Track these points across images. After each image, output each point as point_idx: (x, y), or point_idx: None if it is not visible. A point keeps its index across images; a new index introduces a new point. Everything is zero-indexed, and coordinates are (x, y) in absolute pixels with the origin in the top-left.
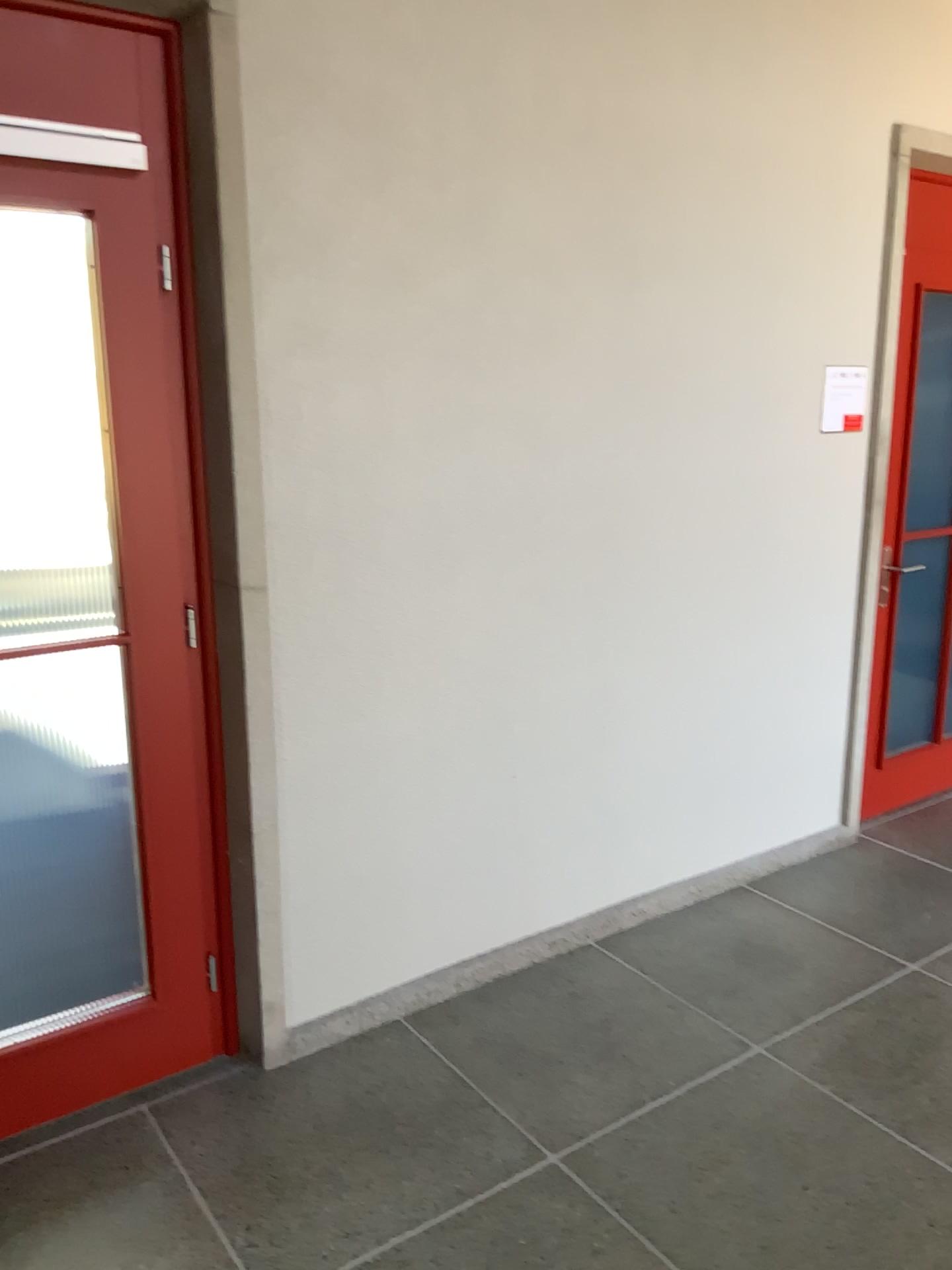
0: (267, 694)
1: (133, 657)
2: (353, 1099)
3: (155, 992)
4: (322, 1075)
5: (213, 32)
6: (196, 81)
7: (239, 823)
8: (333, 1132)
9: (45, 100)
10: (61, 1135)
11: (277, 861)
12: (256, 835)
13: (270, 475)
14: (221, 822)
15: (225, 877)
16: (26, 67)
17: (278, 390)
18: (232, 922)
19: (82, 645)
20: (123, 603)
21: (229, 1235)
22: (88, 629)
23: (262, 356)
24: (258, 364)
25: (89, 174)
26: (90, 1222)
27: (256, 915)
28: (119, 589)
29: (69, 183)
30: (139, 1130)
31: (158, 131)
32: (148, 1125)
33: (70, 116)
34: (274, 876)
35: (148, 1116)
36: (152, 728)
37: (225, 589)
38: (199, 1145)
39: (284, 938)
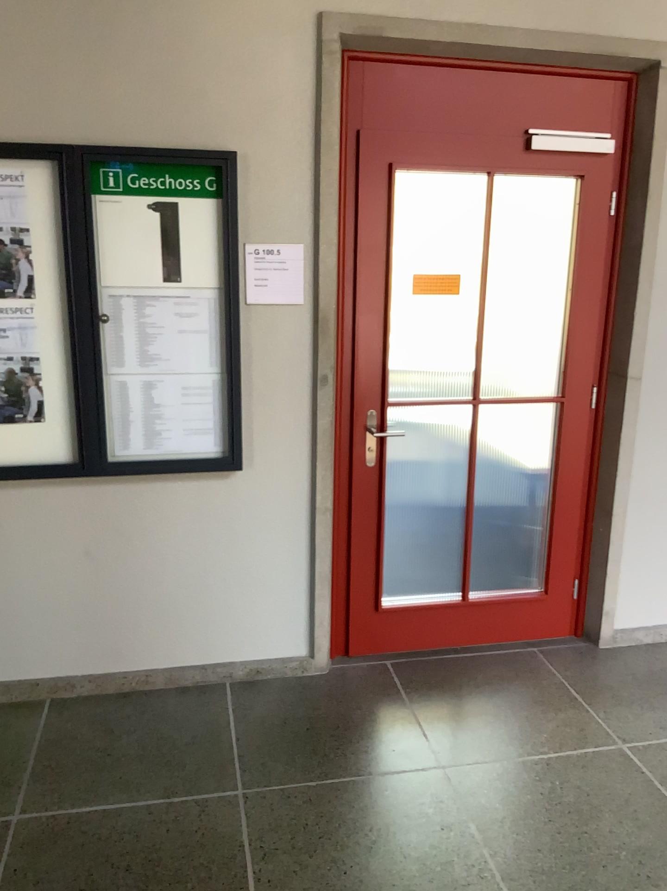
0: (632, 438)
1: (562, 410)
2: (655, 671)
3: (545, 591)
4: (634, 657)
5: (656, 76)
6: (641, 102)
7: (604, 507)
8: (647, 682)
9: (565, 120)
10: (495, 651)
11: (623, 532)
12: (613, 515)
13: (651, 317)
14: (592, 506)
15: (590, 537)
16: (559, 104)
17: (662, 270)
18: (590, 562)
19: (540, 400)
20: (561, 380)
21: (597, 711)
22: (544, 392)
23: (658, 251)
24: (654, 255)
25: (582, 156)
26: (522, 688)
27: (606, 560)
28: (560, 373)
29: (572, 162)
30: (536, 658)
31: (617, 131)
32: (540, 657)
33: (575, 127)
34: (620, 540)
35: (538, 653)
36: (565, 449)
37: (615, 378)
38: (571, 671)
39: (620, 577)
